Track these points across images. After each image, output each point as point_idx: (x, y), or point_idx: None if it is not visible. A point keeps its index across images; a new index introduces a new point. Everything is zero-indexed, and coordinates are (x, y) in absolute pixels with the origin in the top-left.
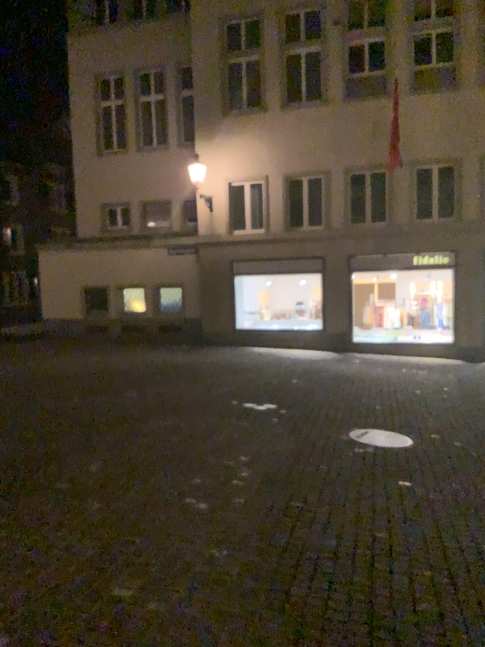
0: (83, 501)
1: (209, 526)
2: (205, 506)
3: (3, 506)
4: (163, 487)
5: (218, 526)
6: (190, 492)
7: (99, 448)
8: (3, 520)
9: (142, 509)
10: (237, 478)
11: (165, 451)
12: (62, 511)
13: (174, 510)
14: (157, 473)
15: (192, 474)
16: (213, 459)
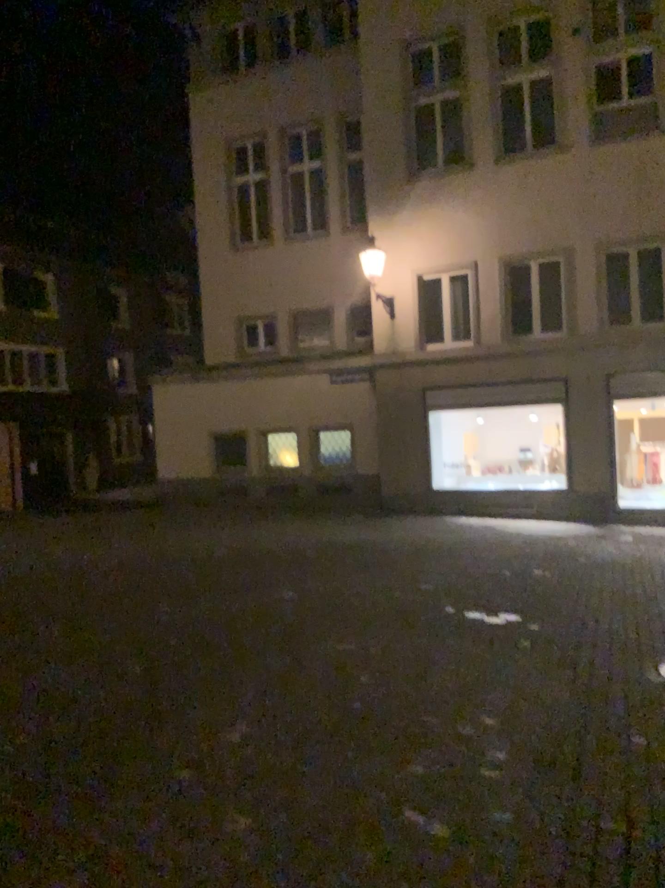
0: (218, 815)
1: (460, 885)
2: (443, 833)
3: (78, 824)
4: (358, 784)
5: (478, 887)
6: (409, 796)
7: (243, 697)
8: (75, 861)
9: (328, 838)
10: (489, 765)
11: (353, 704)
12: (181, 839)
13: (386, 841)
14: (345, 752)
15: (407, 754)
16: (436, 722)
